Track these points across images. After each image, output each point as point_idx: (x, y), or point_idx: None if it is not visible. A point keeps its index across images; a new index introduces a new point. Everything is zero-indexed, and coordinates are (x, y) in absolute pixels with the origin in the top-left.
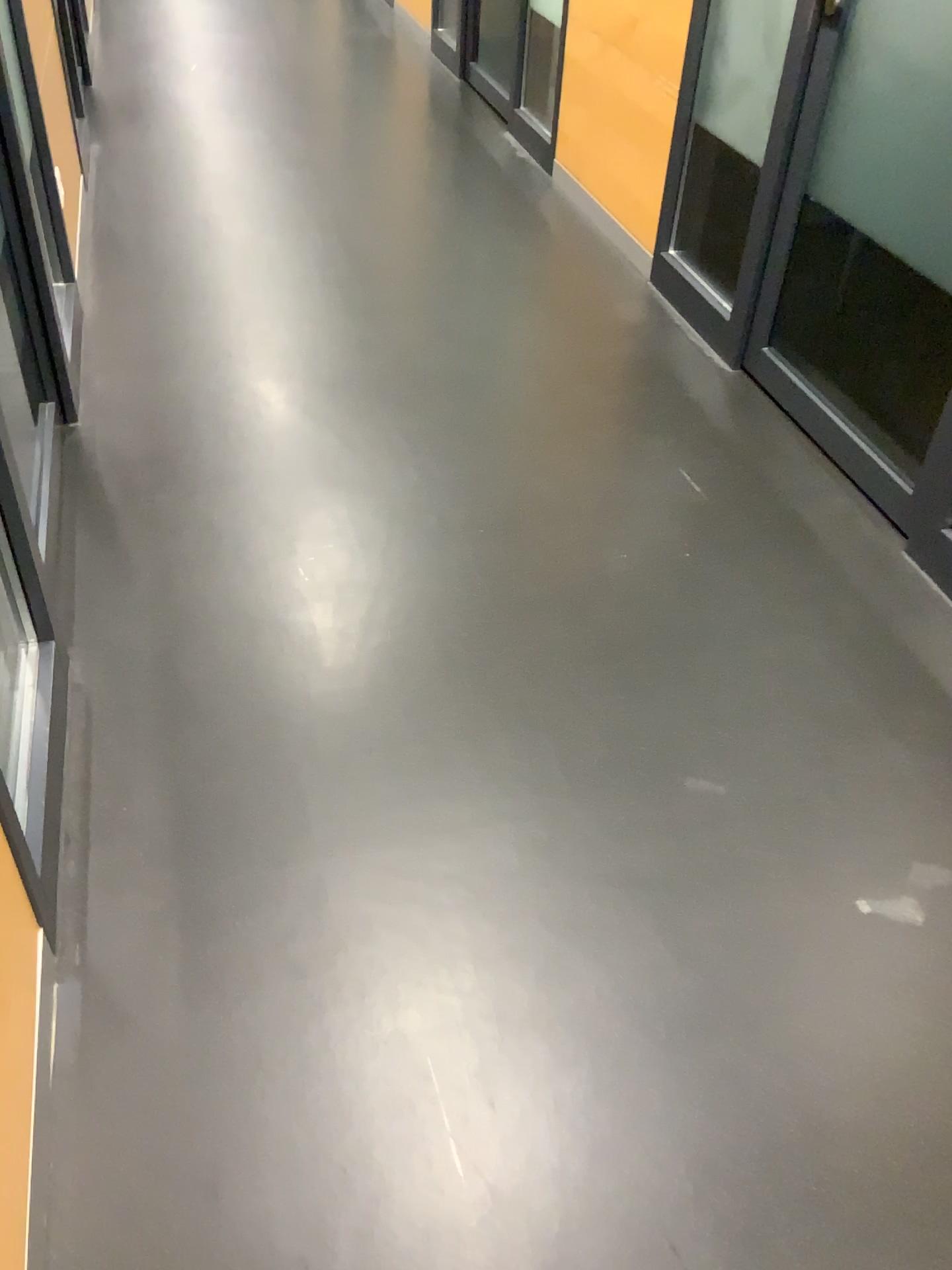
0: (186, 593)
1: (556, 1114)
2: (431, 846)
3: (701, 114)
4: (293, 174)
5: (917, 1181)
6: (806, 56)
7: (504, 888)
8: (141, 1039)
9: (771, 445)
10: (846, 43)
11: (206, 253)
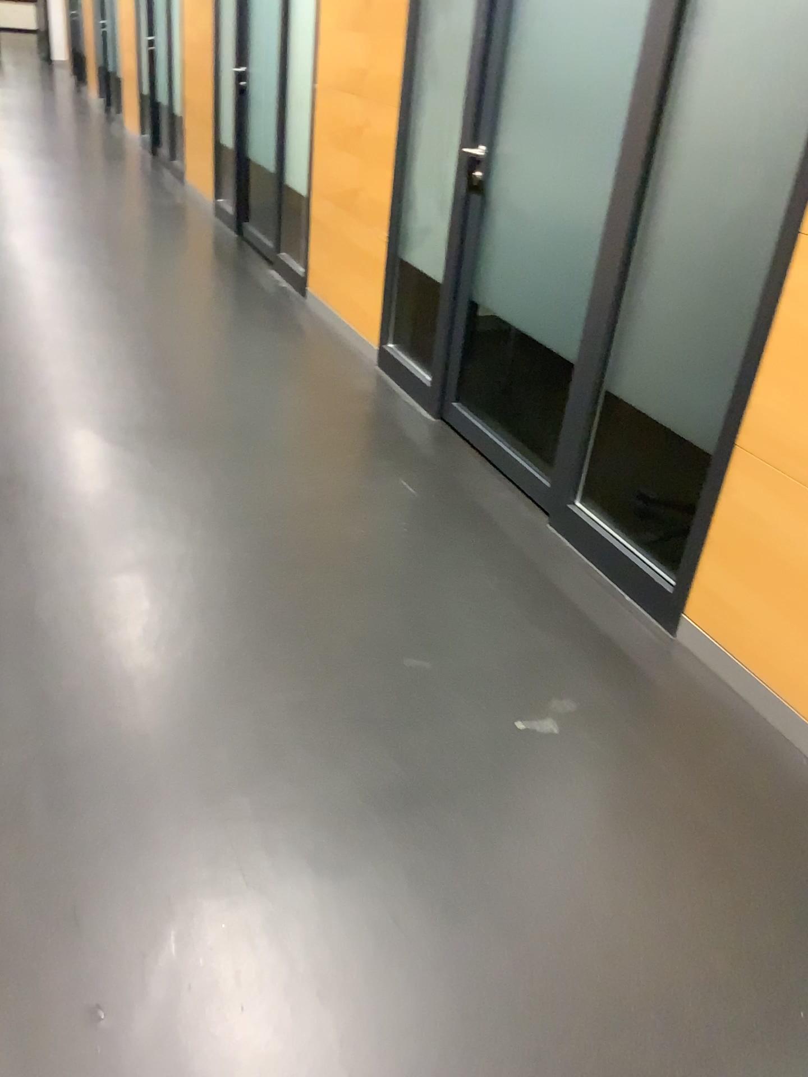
0: (40, 561)
1: (315, 849)
2: (226, 705)
3: (404, 250)
4: (112, 294)
5: (550, 867)
6: (463, 210)
7: (278, 726)
8: (18, 828)
9: (462, 462)
10: (487, 203)
11: (46, 345)
